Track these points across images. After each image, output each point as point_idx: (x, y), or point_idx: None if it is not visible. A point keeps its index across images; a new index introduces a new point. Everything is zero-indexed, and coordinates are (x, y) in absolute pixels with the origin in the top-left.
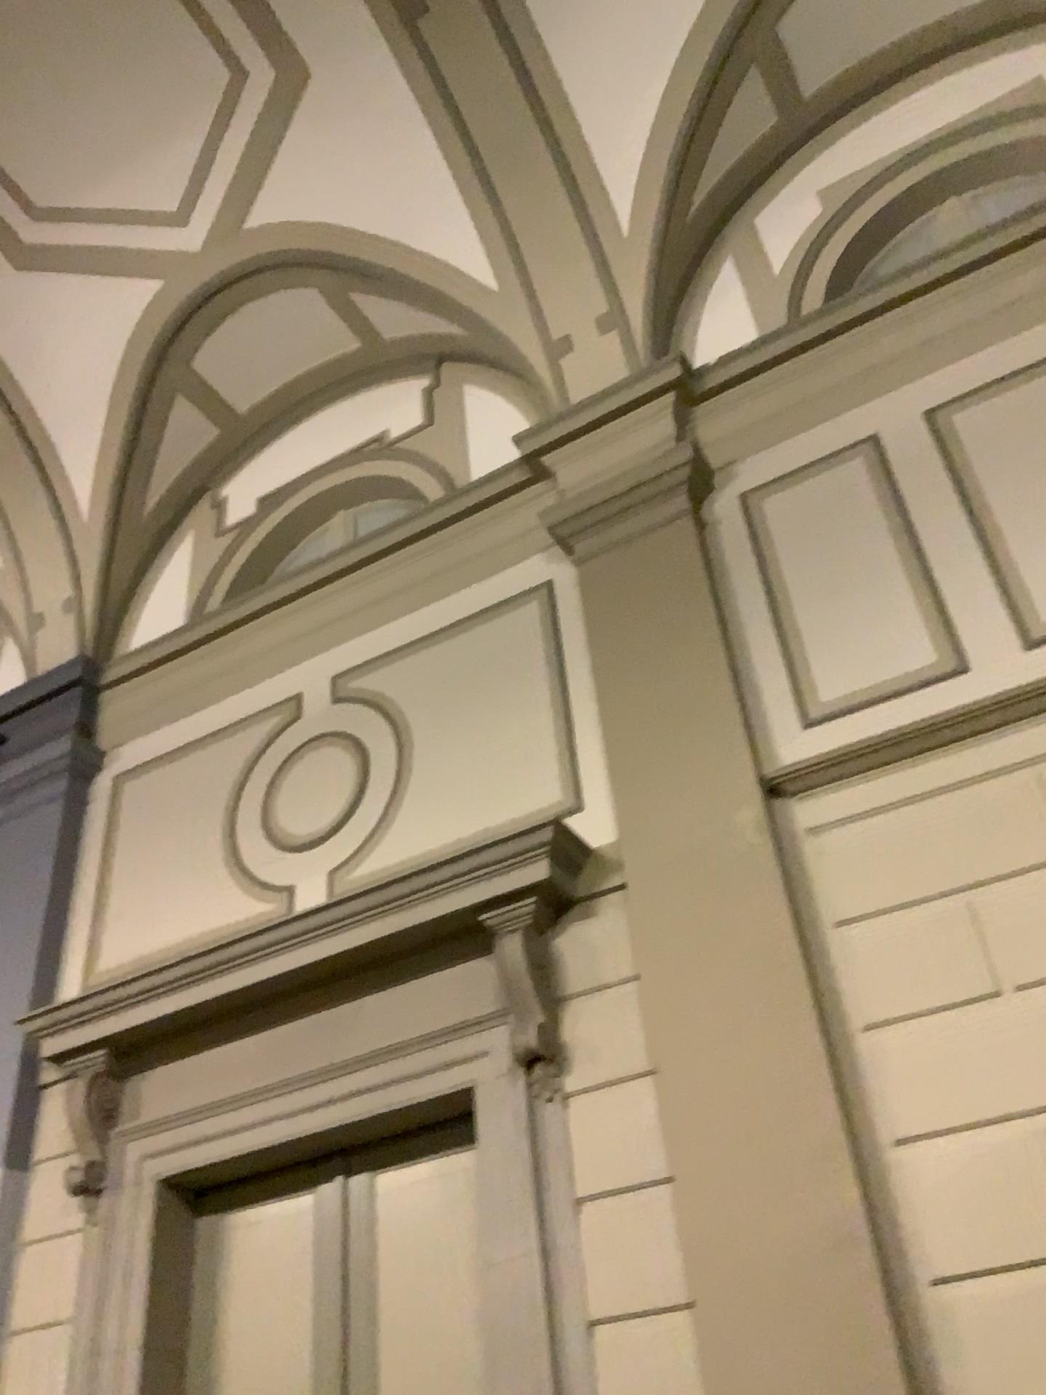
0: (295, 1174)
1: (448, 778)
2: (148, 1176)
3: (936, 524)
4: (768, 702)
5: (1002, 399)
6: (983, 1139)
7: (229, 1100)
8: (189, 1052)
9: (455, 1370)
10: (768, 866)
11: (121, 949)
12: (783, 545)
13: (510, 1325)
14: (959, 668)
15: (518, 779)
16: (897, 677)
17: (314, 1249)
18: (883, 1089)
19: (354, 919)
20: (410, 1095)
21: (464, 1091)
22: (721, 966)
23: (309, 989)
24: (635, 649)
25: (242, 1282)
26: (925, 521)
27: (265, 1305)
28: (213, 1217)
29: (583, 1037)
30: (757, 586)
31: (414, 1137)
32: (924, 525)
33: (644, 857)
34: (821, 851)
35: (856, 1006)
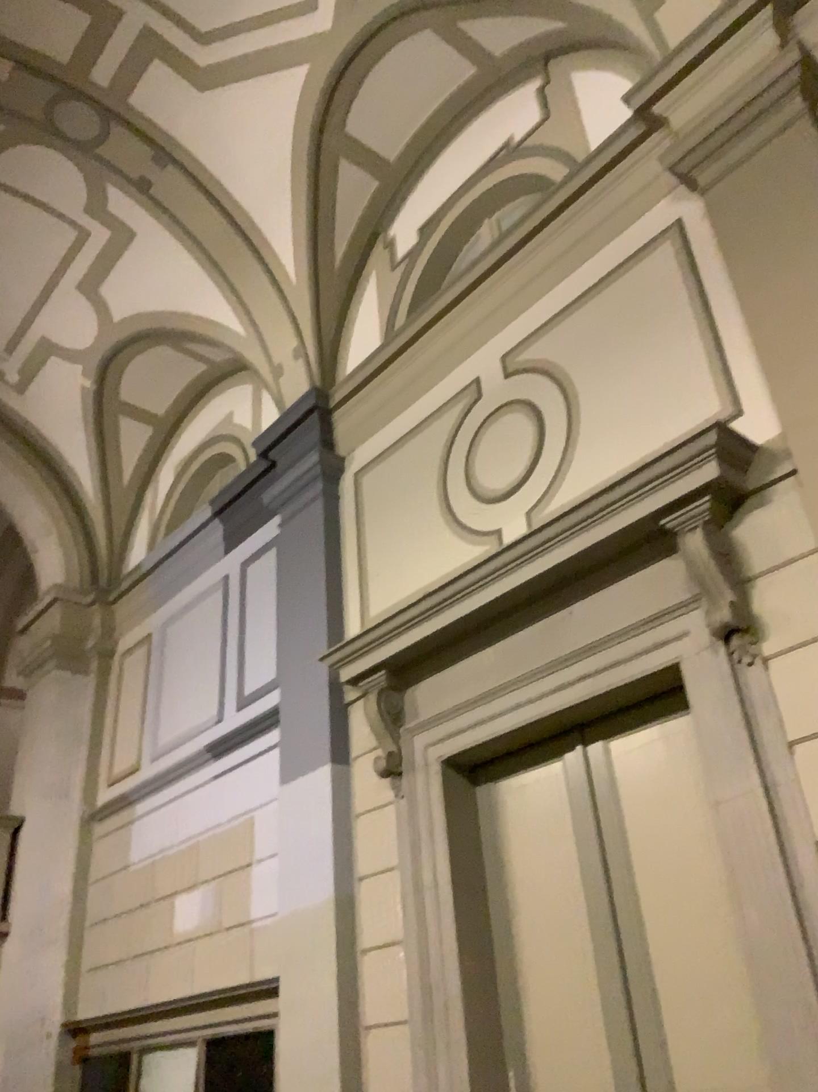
0: (544, 749)
1: (615, 414)
2: (433, 760)
3: None
4: None
5: None
6: None
7: (482, 698)
8: (446, 666)
9: (702, 887)
10: None
11: (382, 599)
12: None
13: (744, 849)
14: None
15: (675, 399)
16: None
17: (570, 803)
18: None
19: (554, 541)
20: (626, 675)
21: (672, 667)
22: None
23: (528, 604)
24: (769, 254)
25: (518, 831)
26: None
27: (539, 847)
28: (488, 787)
29: (773, 605)
30: None
31: (636, 710)
32: None
33: (807, 439)
34: None
35: None
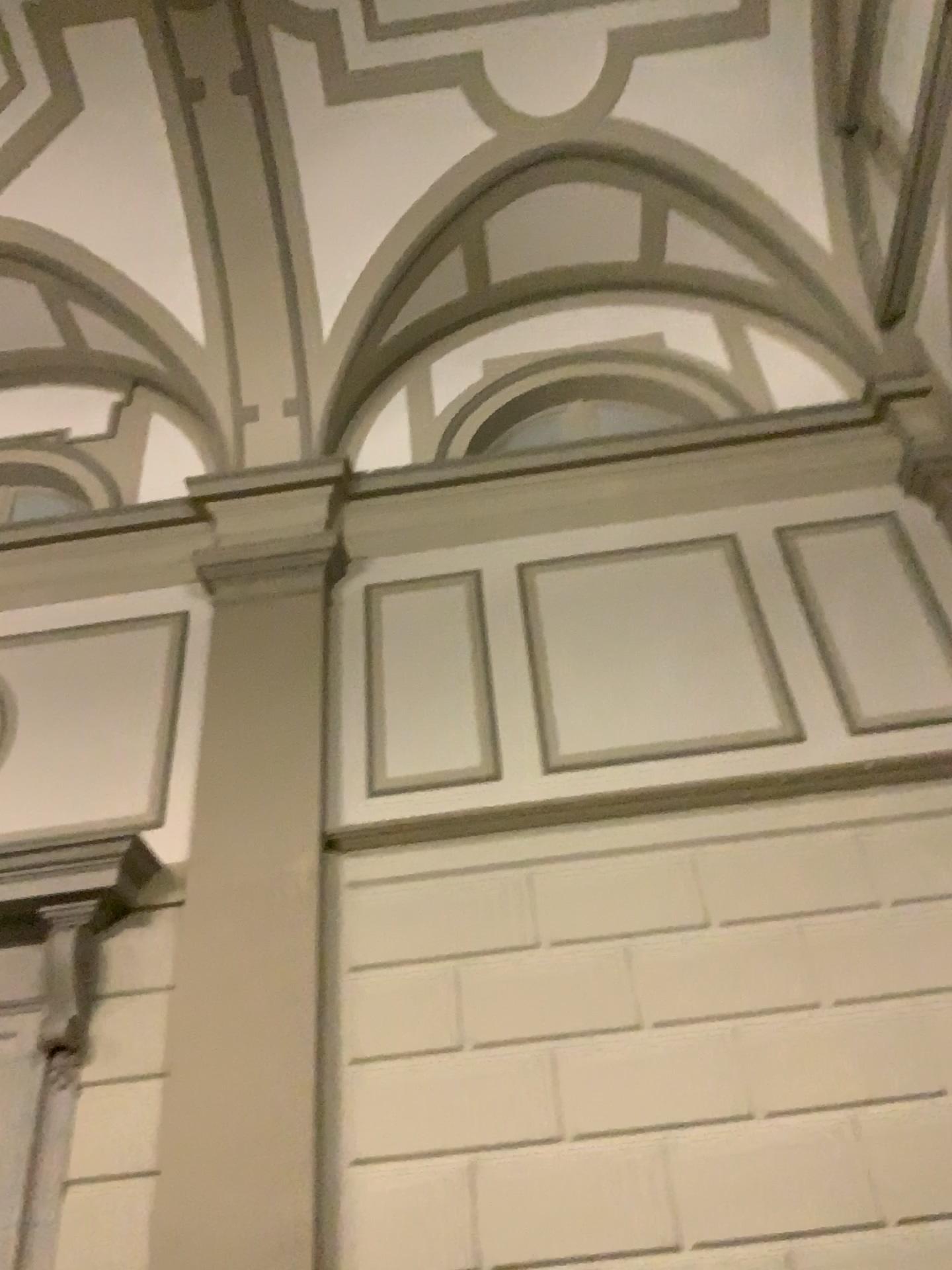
0: None
1: (45, 767)
2: None
3: (506, 657)
4: (342, 769)
5: (576, 572)
6: (418, 1169)
7: None
8: None
9: None
10: (307, 911)
11: None
12: (387, 639)
13: None
14: (494, 778)
15: (109, 784)
16: (447, 773)
17: None
18: (352, 1117)
19: None
20: None
21: None
22: (245, 990)
23: None
24: (244, 696)
25: None
26: (499, 652)
27: None
28: None
29: (108, 1033)
30: (358, 668)
31: None
32: (497, 655)
33: (204, 881)
34: (352, 906)
35: (347, 1043)
